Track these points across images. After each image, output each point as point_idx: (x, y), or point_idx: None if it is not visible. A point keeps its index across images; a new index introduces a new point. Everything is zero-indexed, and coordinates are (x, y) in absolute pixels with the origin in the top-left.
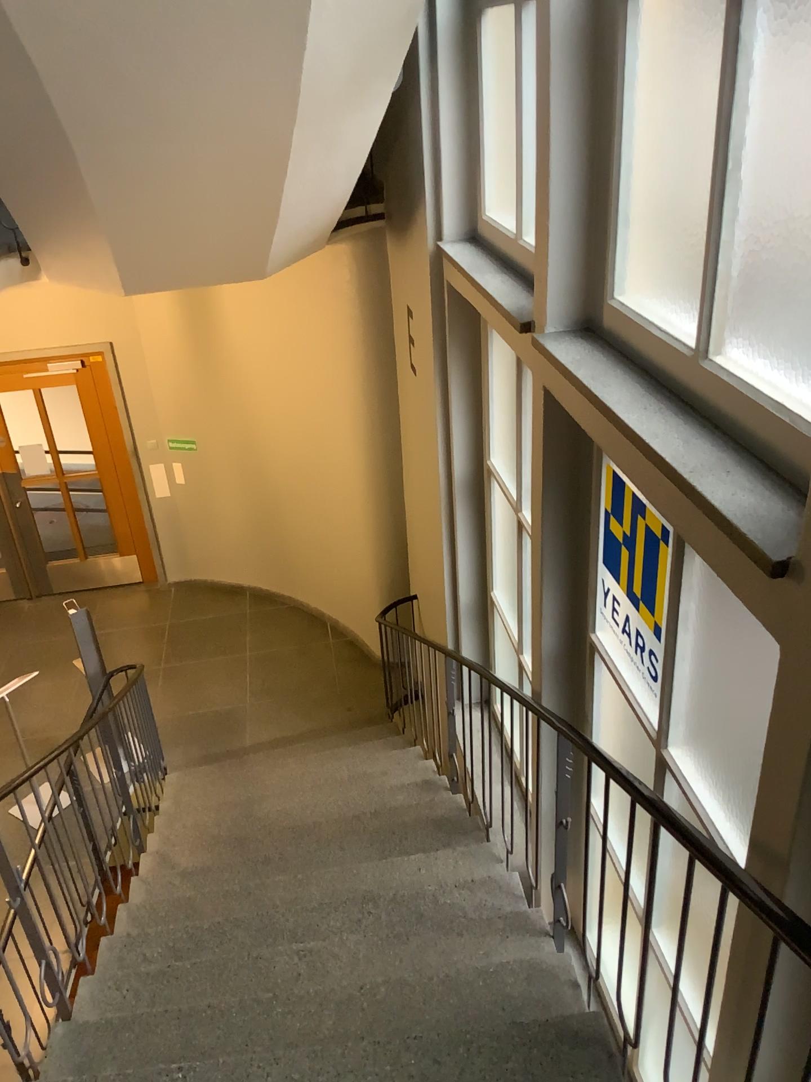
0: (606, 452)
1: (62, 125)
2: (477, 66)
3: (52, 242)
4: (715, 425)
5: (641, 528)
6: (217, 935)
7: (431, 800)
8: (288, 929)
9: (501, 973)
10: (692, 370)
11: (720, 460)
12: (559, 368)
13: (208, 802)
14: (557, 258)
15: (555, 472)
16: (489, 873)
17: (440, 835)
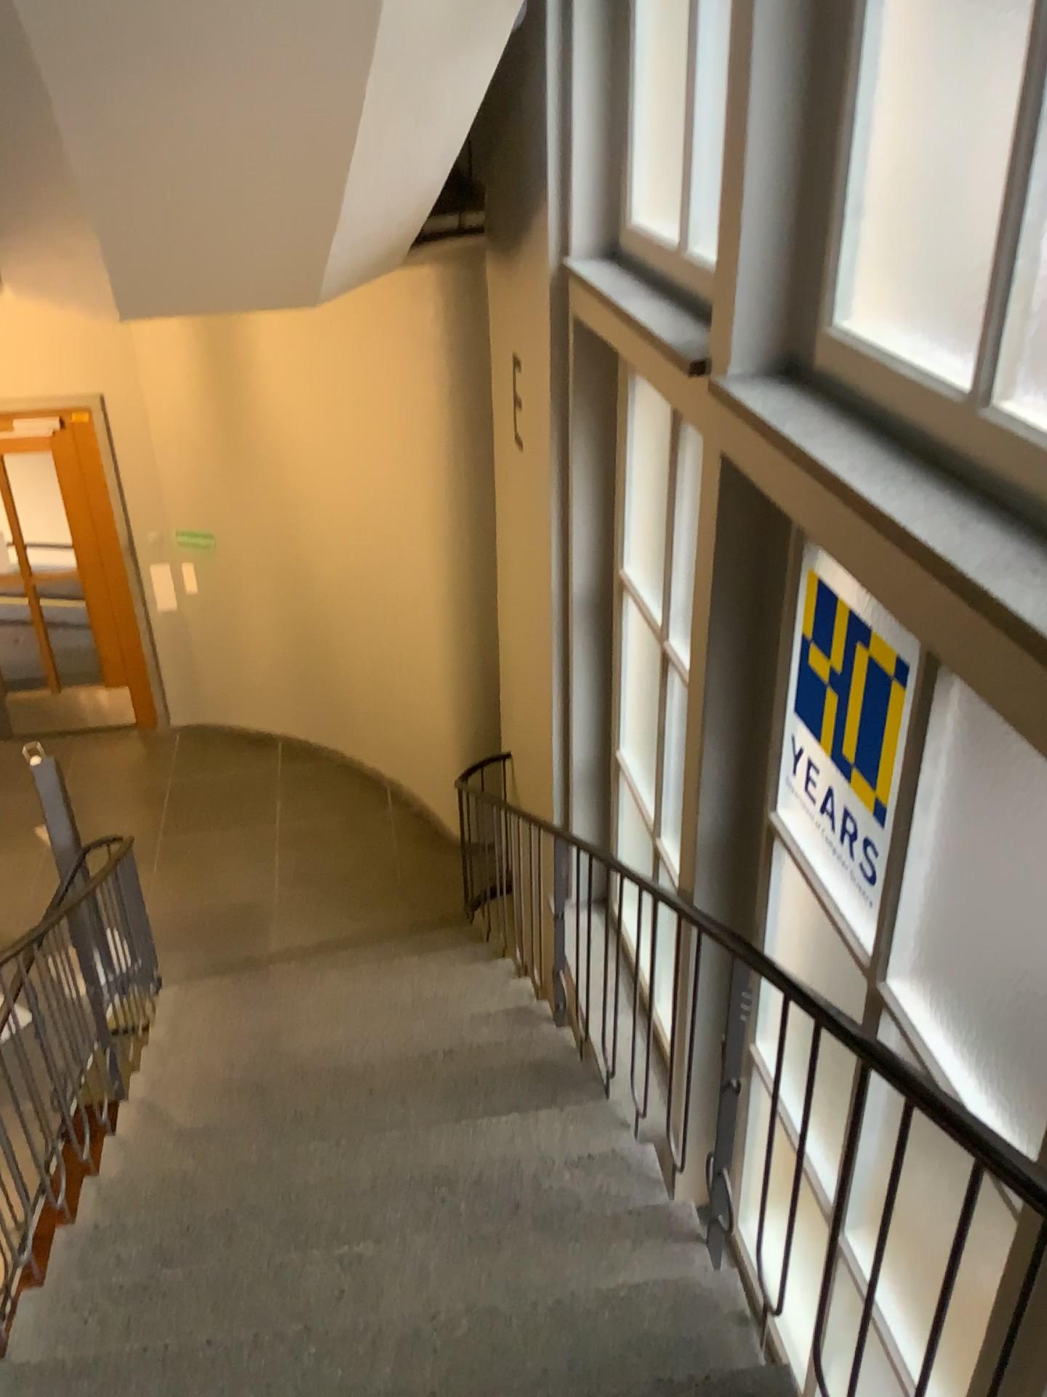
0: (825, 545)
1: (27, 37)
2: (629, 8)
3: (15, 232)
4: (1000, 504)
5: (859, 662)
6: (224, 1227)
7: (527, 1035)
8: (327, 1221)
9: (636, 1298)
10: (962, 424)
11: (1017, 555)
12: (750, 425)
13: (216, 1031)
14: (752, 266)
15: (732, 580)
16: (612, 1144)
17: (541, 1086)
